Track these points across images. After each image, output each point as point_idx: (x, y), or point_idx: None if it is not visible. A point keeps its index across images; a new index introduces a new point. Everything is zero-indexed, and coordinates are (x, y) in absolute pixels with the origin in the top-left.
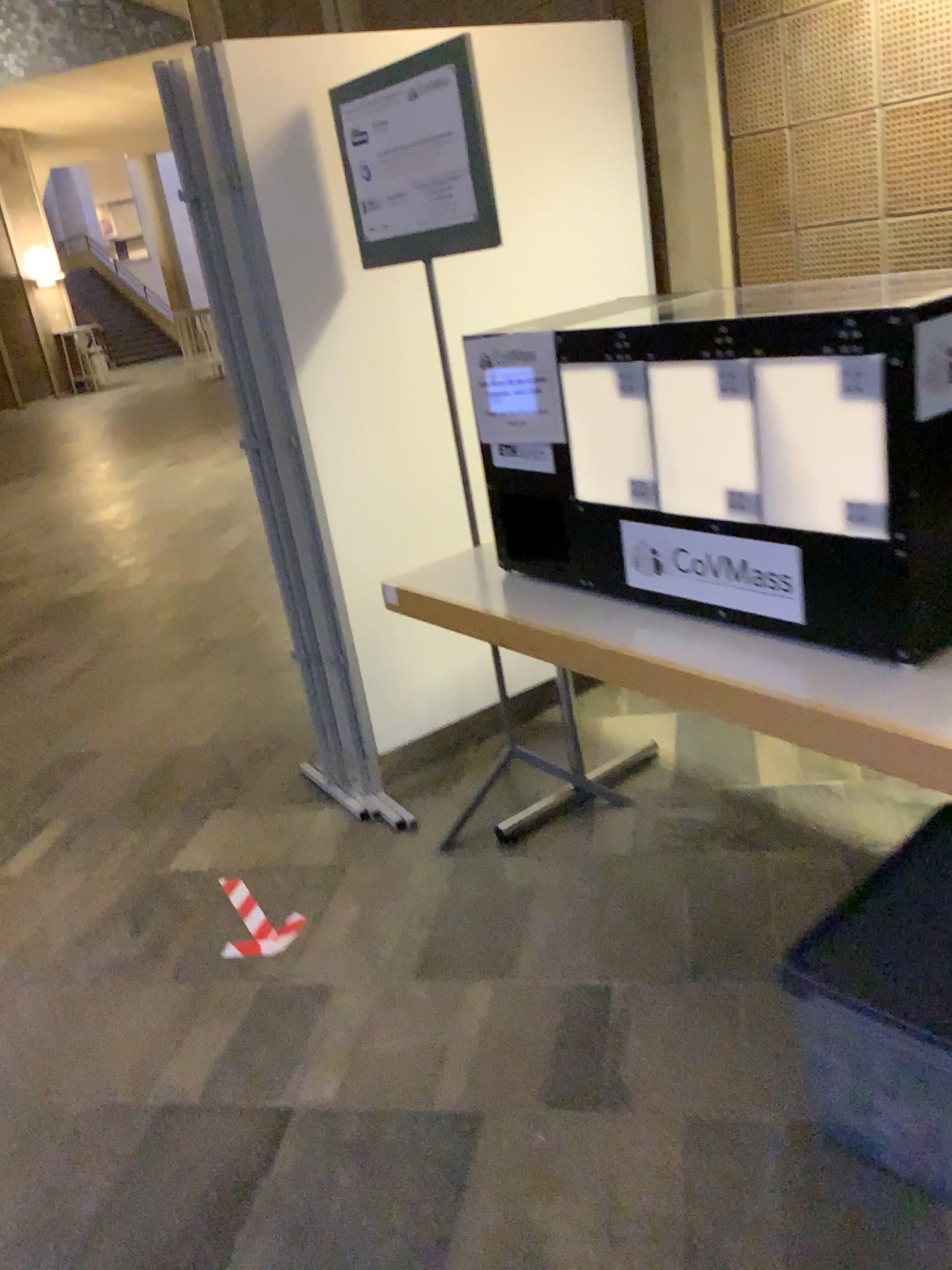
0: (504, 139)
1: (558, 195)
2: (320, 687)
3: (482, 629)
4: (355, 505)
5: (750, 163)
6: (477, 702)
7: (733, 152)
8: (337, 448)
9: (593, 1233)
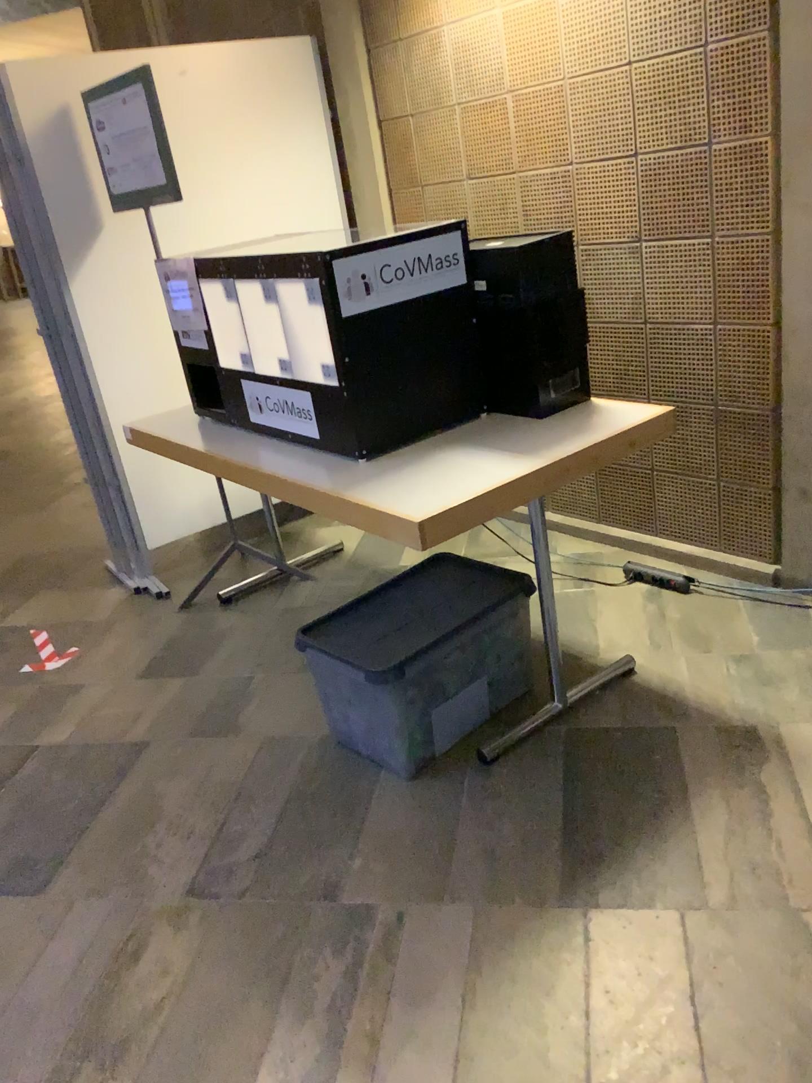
0: (228, 120)
1: (271, 159)
2: (106, 499)
3: (174, 450)
4: (123, 374)
5: (398, 138)
6: (221, 512)
7: (388, 130)
8: (107, 334)
9: (190, 790)
